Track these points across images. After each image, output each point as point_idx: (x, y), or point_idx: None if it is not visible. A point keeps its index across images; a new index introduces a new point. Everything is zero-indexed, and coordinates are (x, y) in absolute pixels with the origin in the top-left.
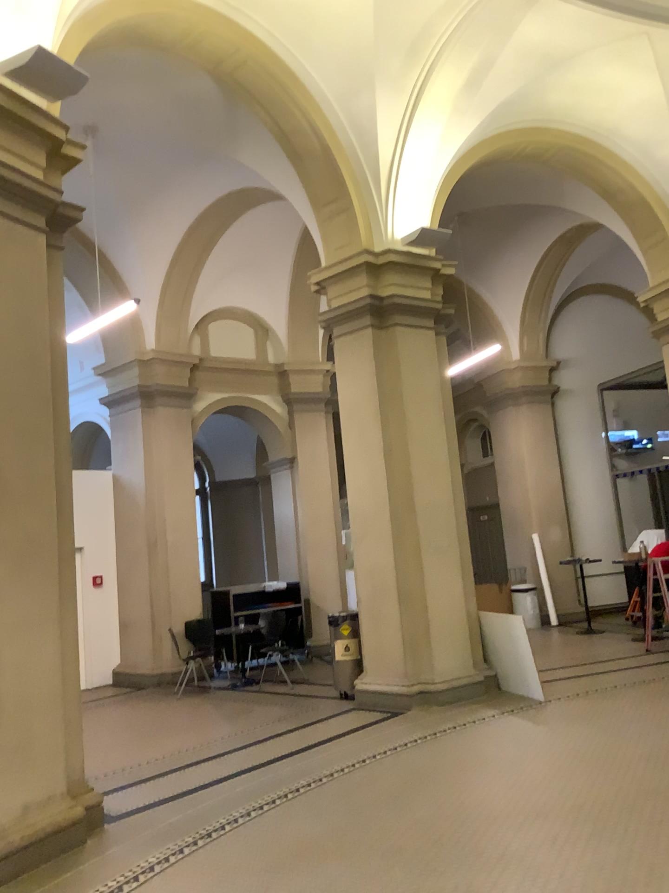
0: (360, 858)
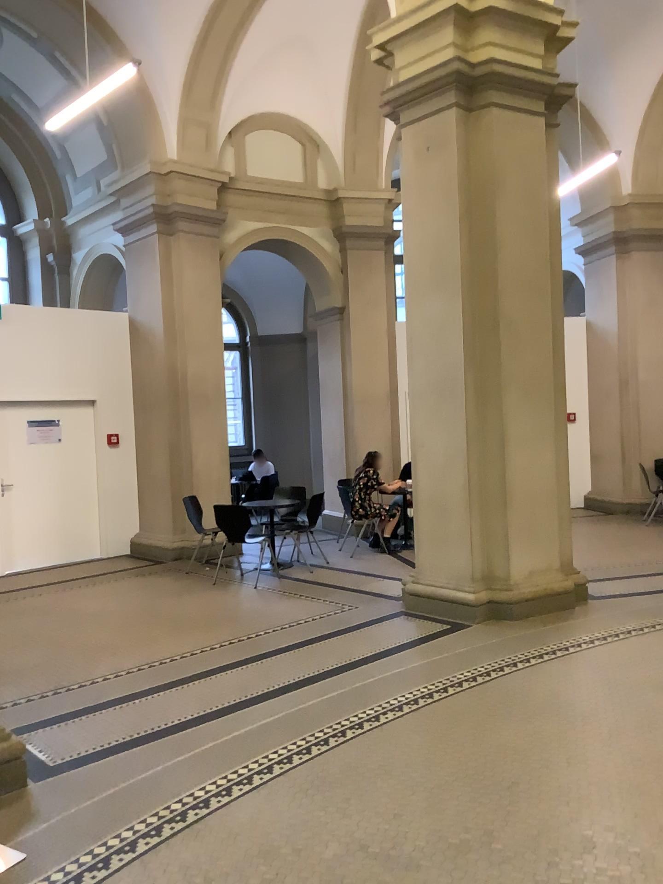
0: None
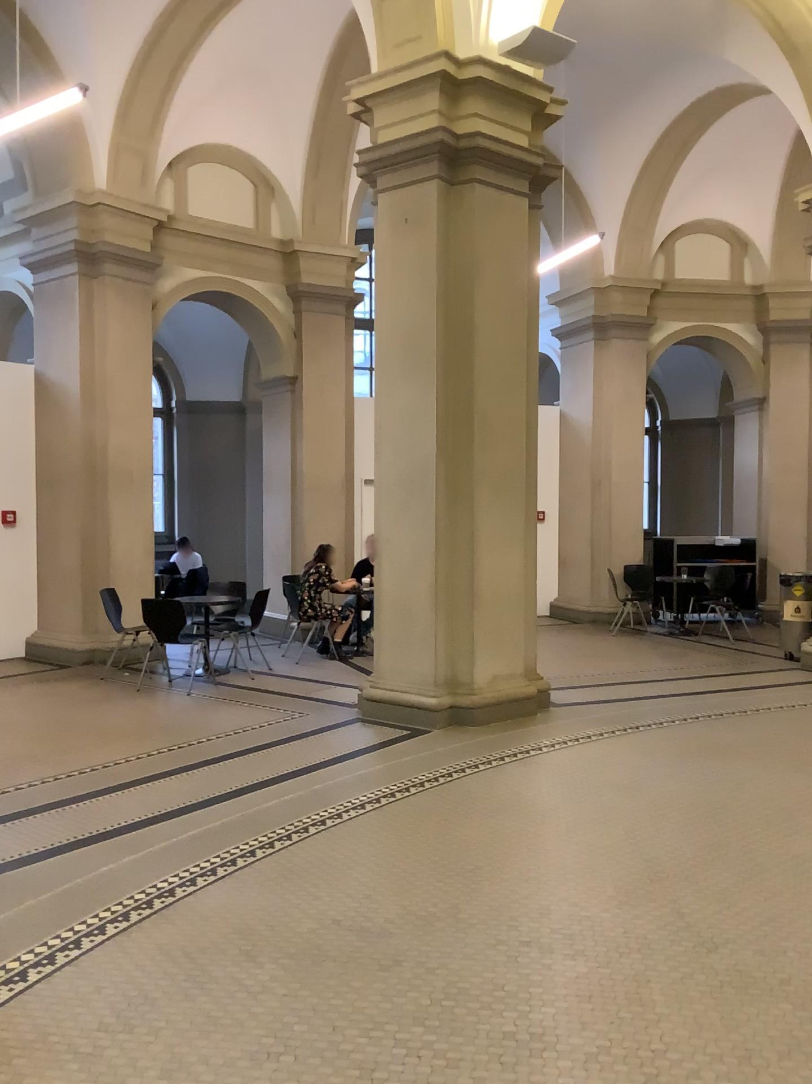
0: (766, 760)
